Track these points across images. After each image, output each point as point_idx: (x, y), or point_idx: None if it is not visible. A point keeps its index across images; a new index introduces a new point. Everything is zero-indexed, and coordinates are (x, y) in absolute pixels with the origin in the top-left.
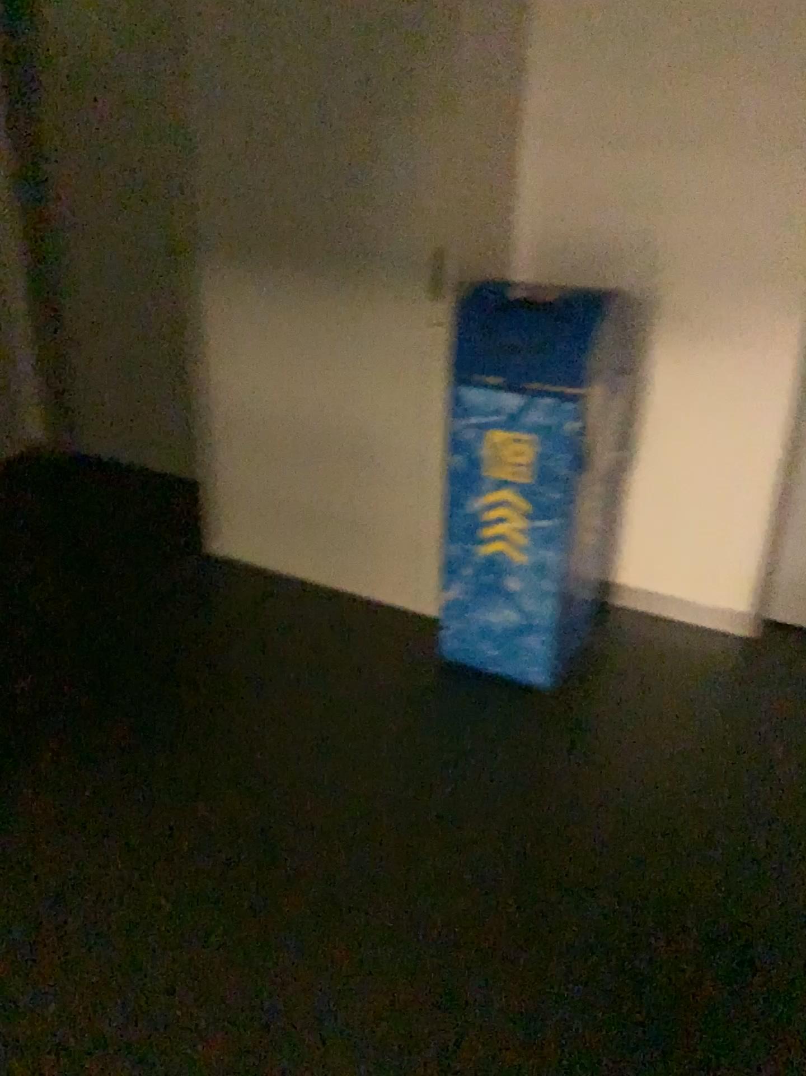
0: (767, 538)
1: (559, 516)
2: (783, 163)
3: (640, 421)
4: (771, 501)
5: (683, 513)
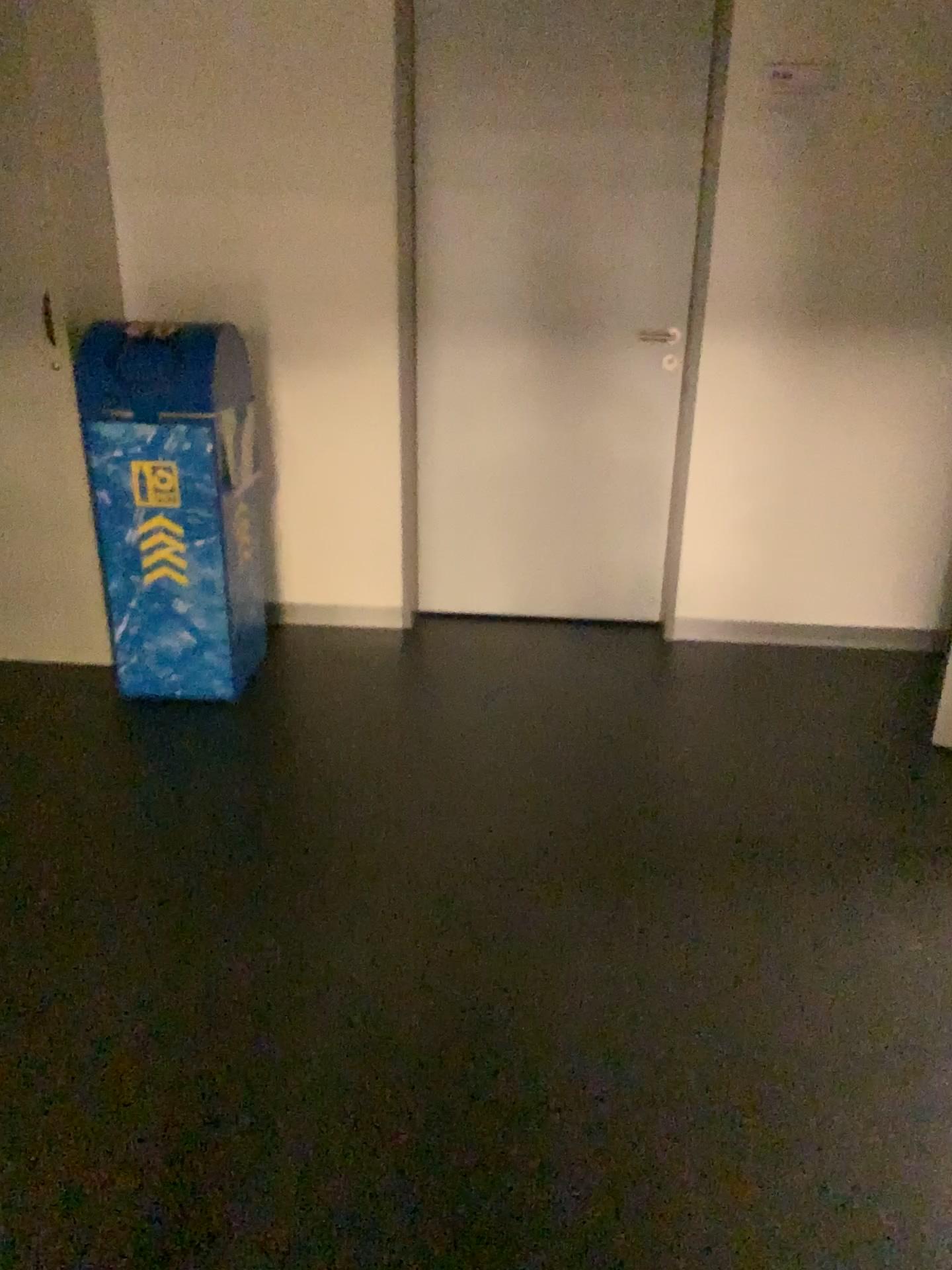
0: (400, 531)
1: (209, 530)
2: (347, 202)
3: (272, 442)
4: (397, 498)
5: (326, 522)
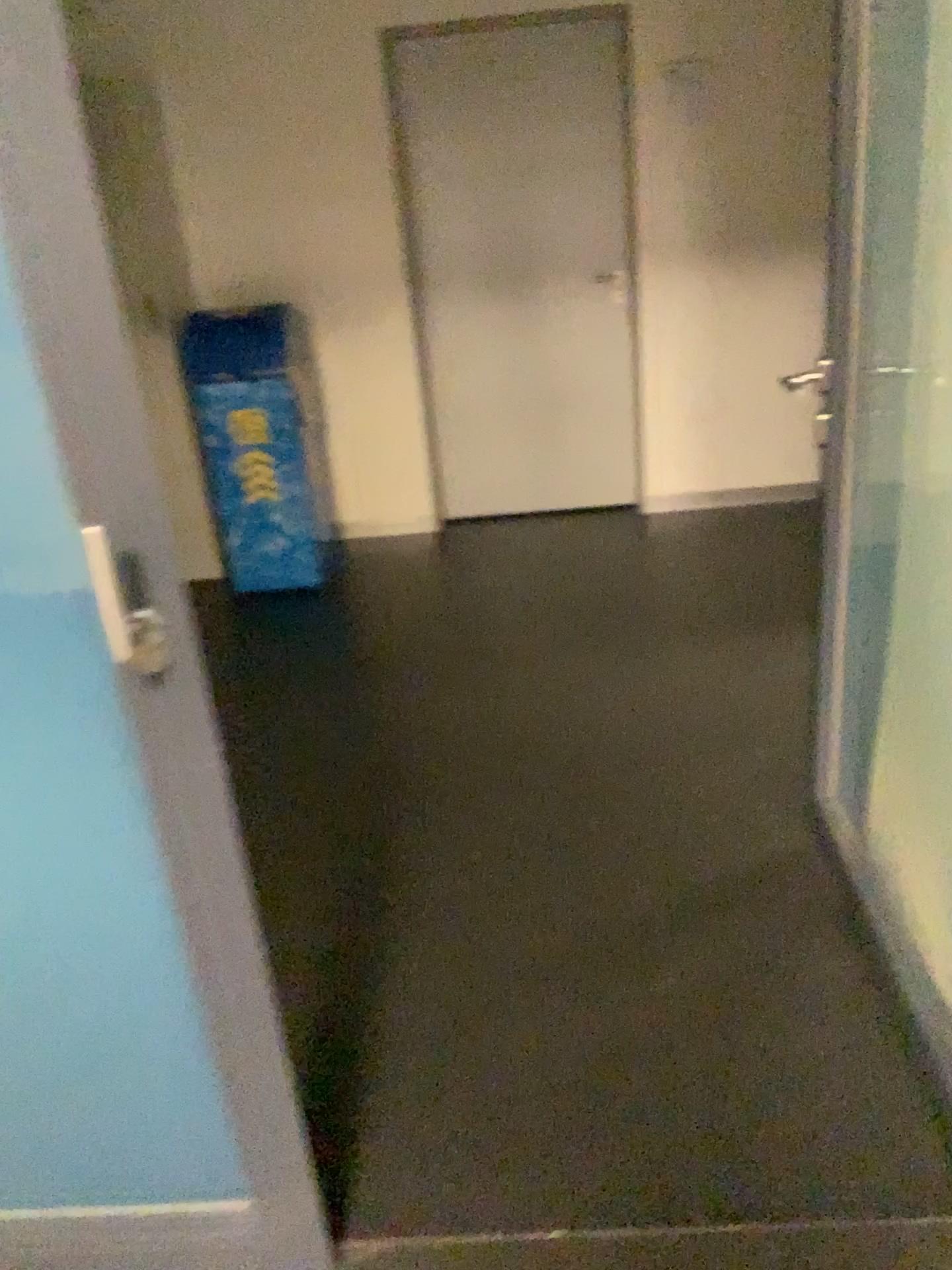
0: (428, 455)
1: (294, 458)
2: (364, 206)
3: (323, 396)
4: (423, 429)
5: (370, 454)
